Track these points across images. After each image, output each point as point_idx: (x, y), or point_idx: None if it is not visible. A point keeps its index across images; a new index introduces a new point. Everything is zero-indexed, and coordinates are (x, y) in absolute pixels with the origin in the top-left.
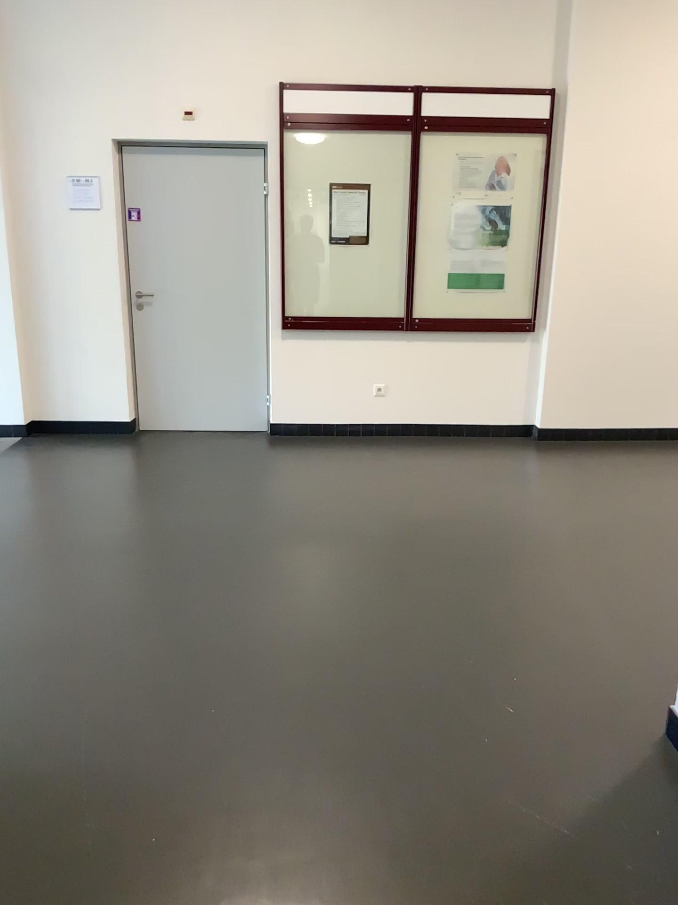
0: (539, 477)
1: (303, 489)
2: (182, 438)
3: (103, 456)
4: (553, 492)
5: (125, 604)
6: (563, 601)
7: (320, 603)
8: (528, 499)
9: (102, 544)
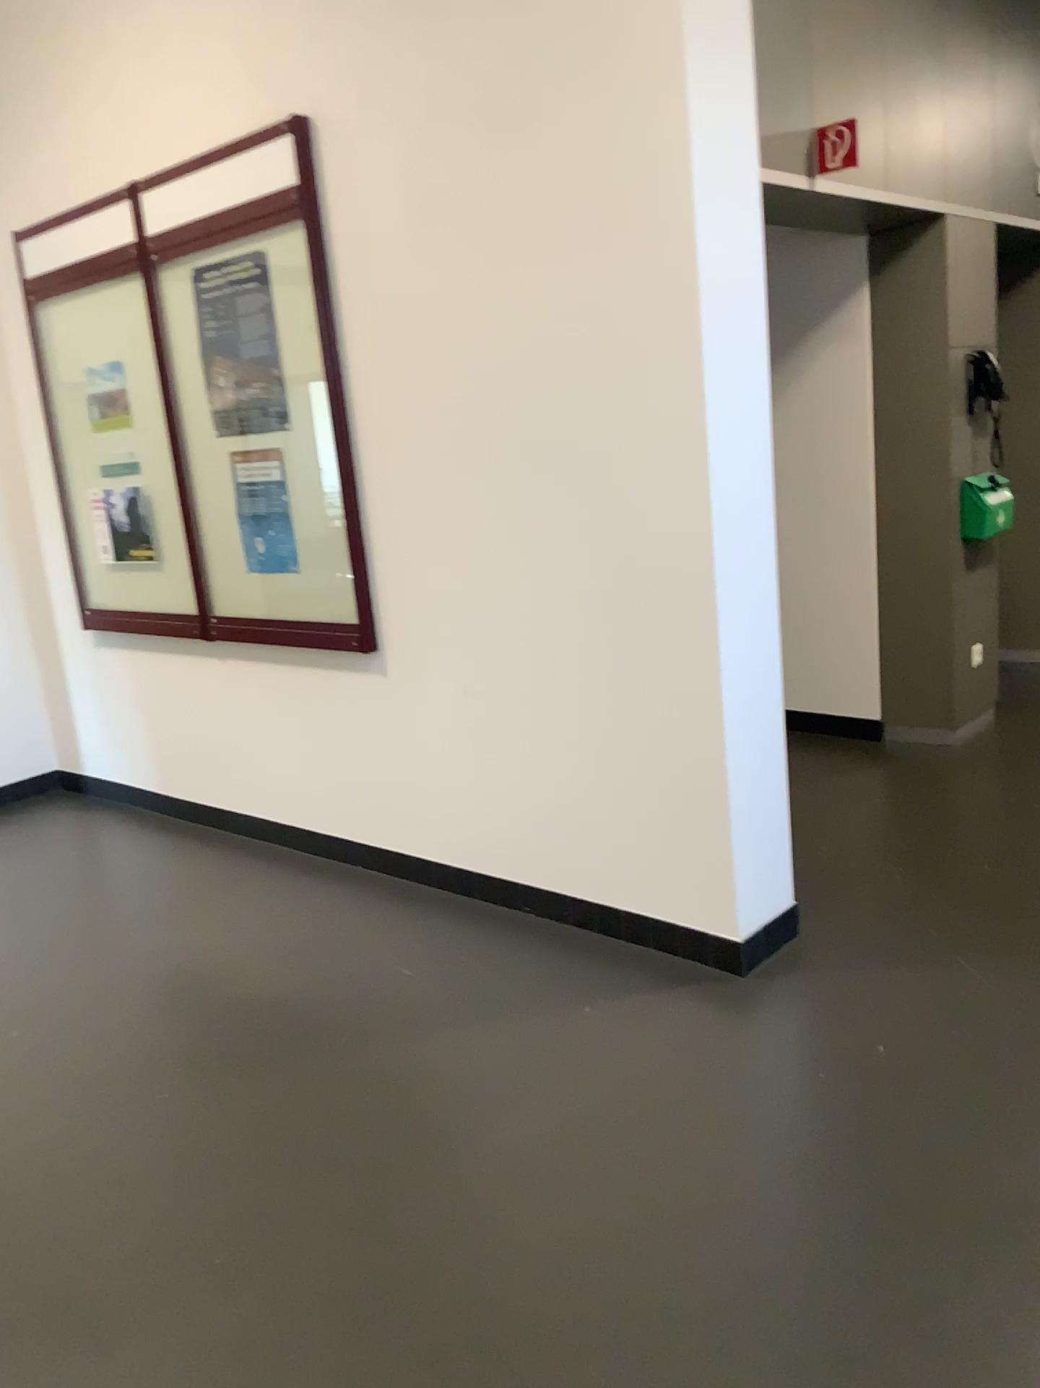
0: None
1: None
2: None
3: None
4: None
5: None
6: (531, 1159)
7: None
8: None
9: None
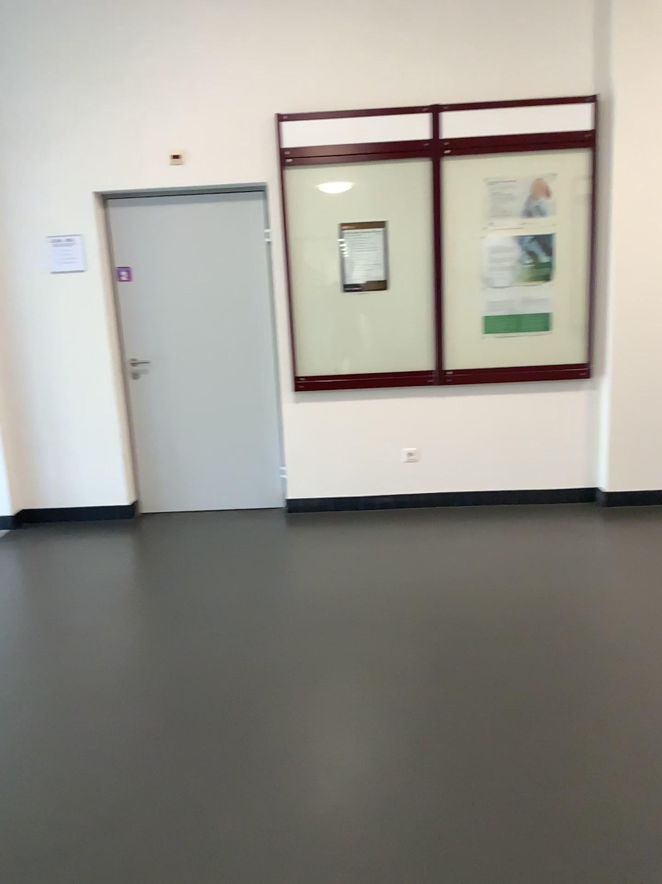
0: (612, 558)
1: (319, 590)
2: (185, 523)
3: (91, 552)
4: (633, 582)
5: (56, 804)
6: None
7: (326, 792)
8: (603, 596)
9: (54, 691)
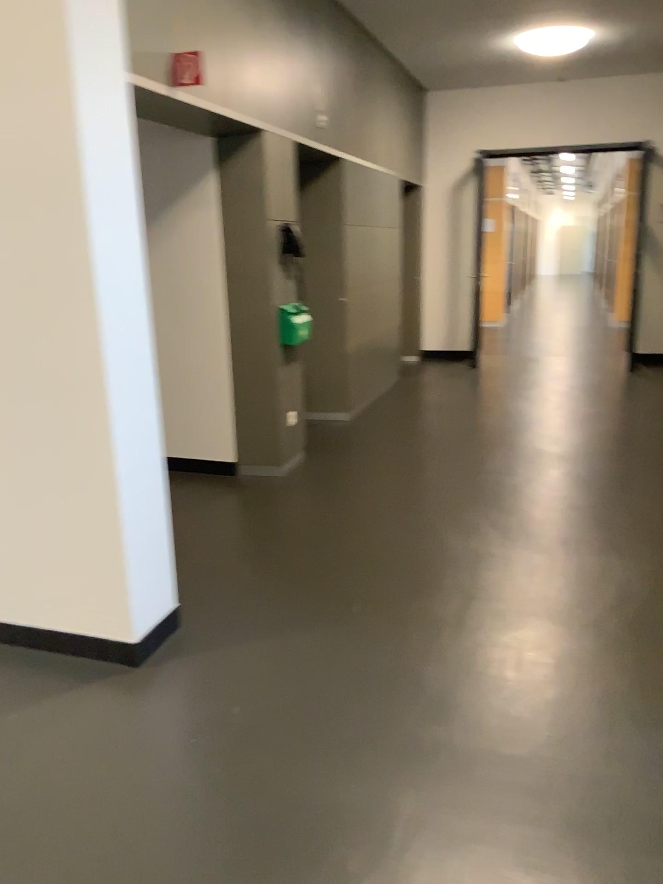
0: None
1: None
2: None
3: None
4: None
5: None
6: None
7: None
8: None
9: None
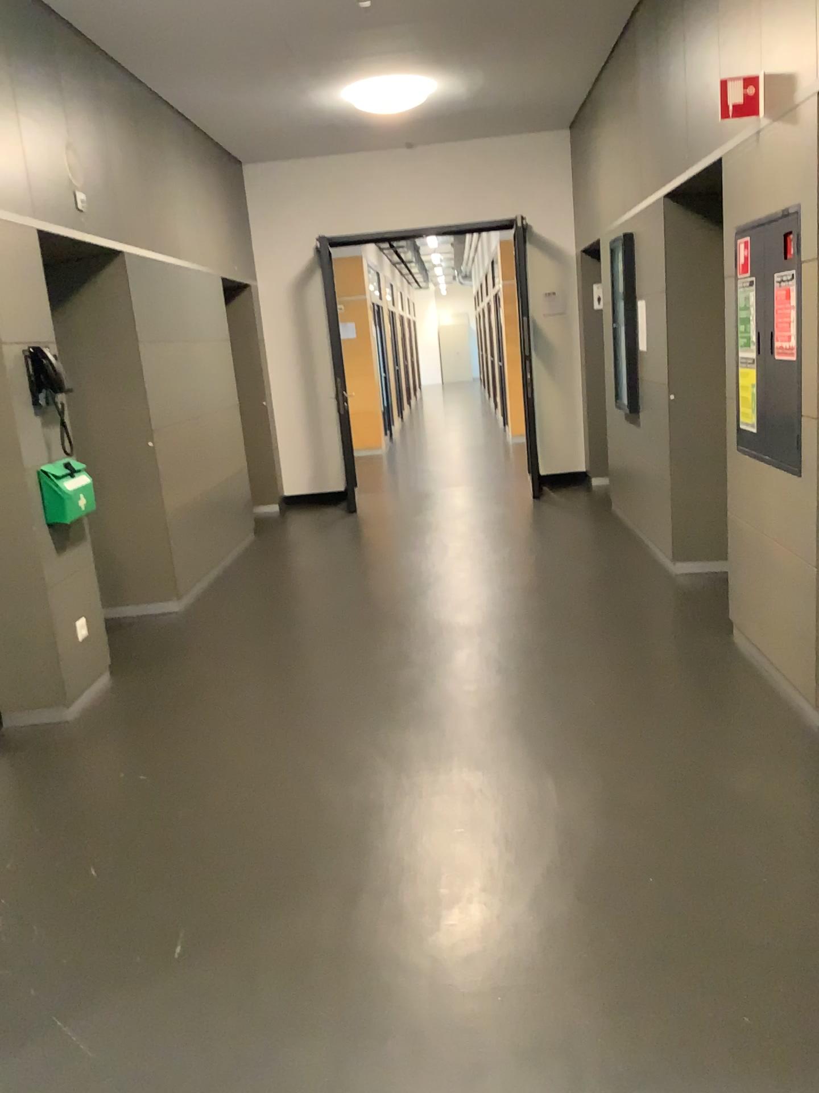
0: None
1: None
2: None
3: None
4: None
5: None
6: None
7: None
8: None
9: None
